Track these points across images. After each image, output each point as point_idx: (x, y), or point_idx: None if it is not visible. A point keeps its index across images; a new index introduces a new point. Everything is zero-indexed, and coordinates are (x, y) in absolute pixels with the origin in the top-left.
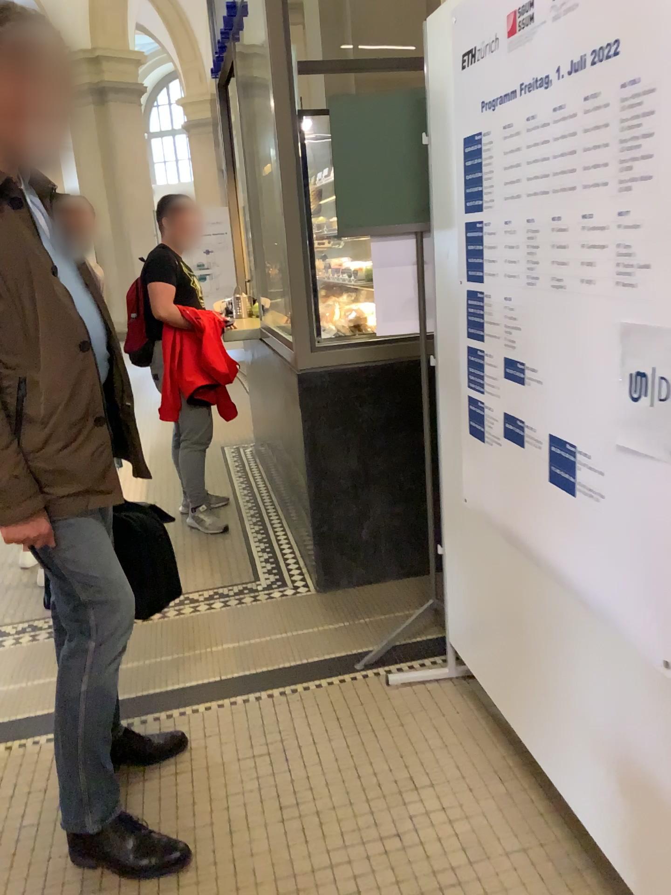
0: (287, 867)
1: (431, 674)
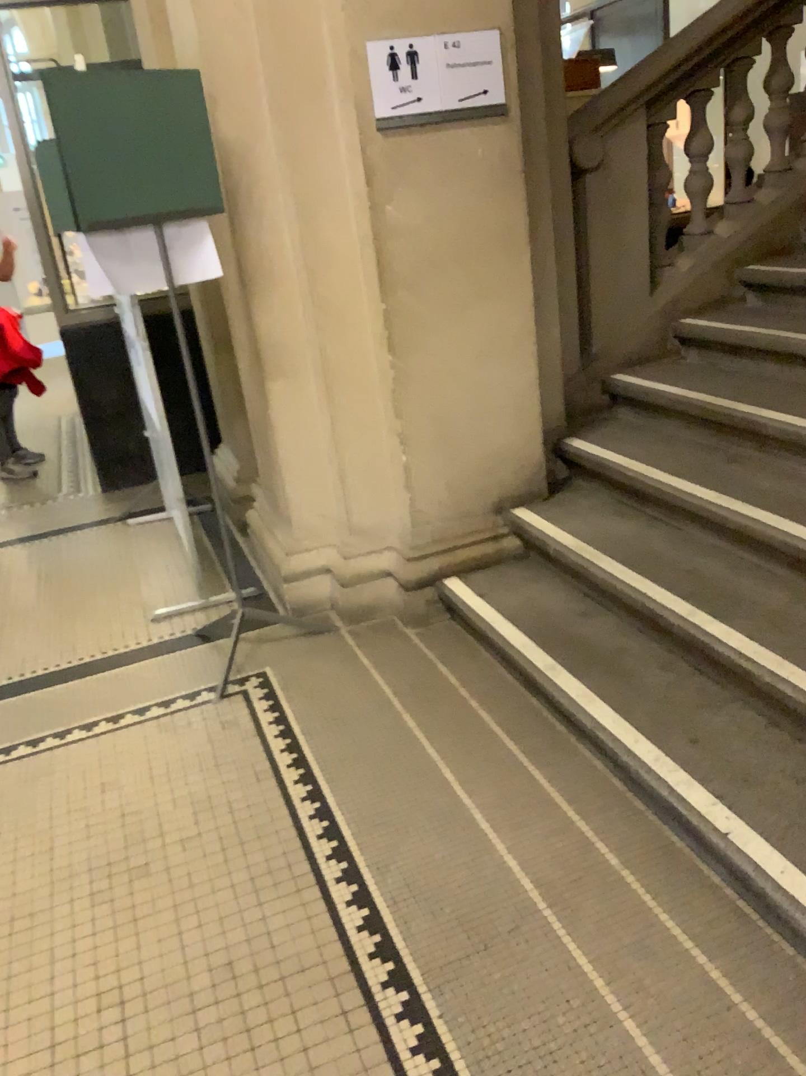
0: (32, 592)
1: (153, 518)
